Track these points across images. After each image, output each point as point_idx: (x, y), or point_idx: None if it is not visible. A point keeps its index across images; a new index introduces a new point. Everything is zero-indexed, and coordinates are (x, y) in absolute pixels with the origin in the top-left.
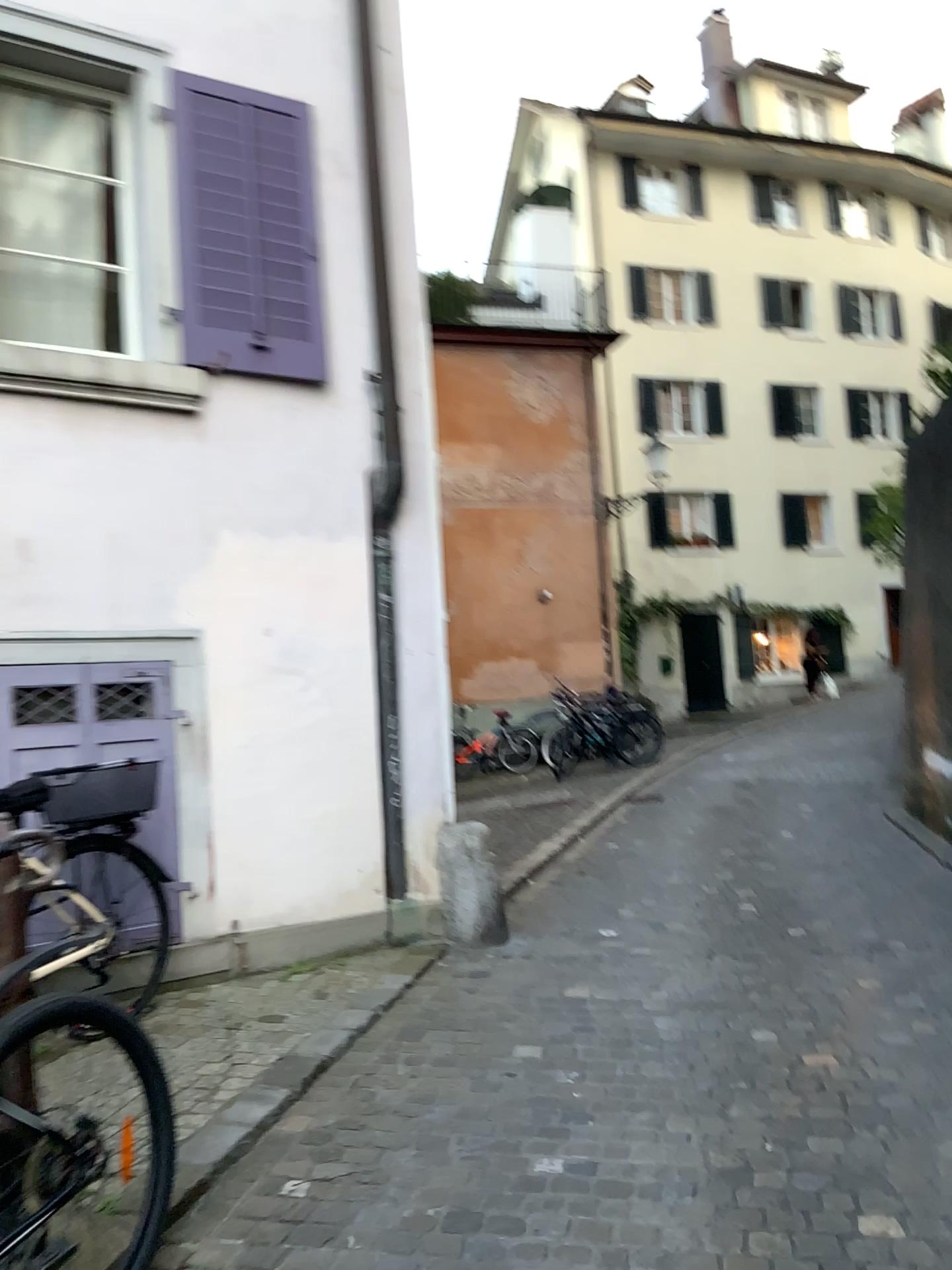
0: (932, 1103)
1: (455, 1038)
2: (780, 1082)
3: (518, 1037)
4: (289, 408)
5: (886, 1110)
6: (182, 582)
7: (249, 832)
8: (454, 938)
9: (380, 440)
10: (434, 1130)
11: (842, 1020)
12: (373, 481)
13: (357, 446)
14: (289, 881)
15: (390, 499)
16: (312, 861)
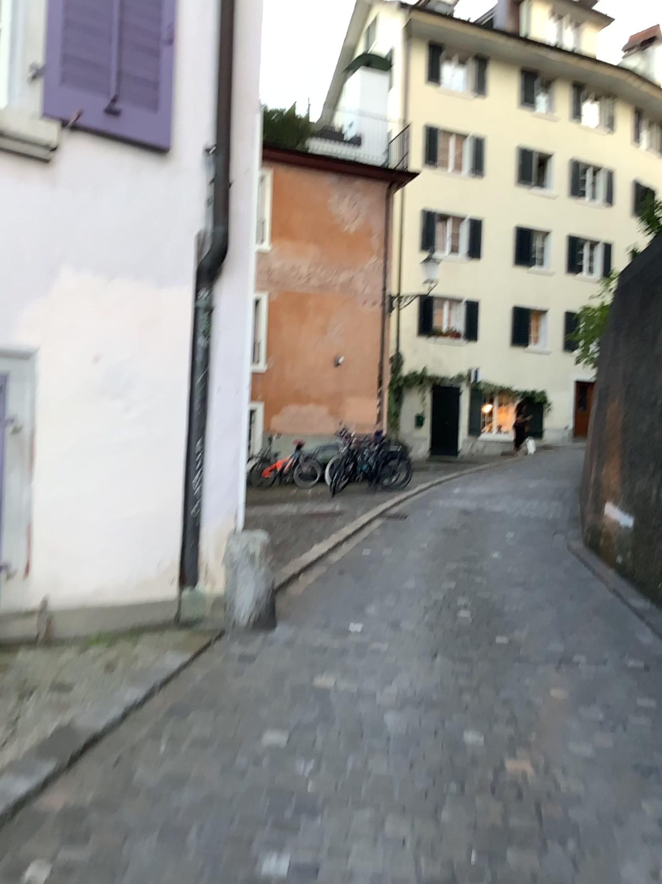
0: (615, 823)
1: (215, 720)
2: (487, 790)
3: (268, 724)
4: (134, 169)
5: (577, 827)
6: (24, 306)
7: (66, 524)
8: (231, 623)
9: (211, 208)
10: (178, 817)
11: (539, 729)
12: (202, 242)
13: (191, 211)
14: (97, 566)
15: (215, 259)
16: (118, 552)
